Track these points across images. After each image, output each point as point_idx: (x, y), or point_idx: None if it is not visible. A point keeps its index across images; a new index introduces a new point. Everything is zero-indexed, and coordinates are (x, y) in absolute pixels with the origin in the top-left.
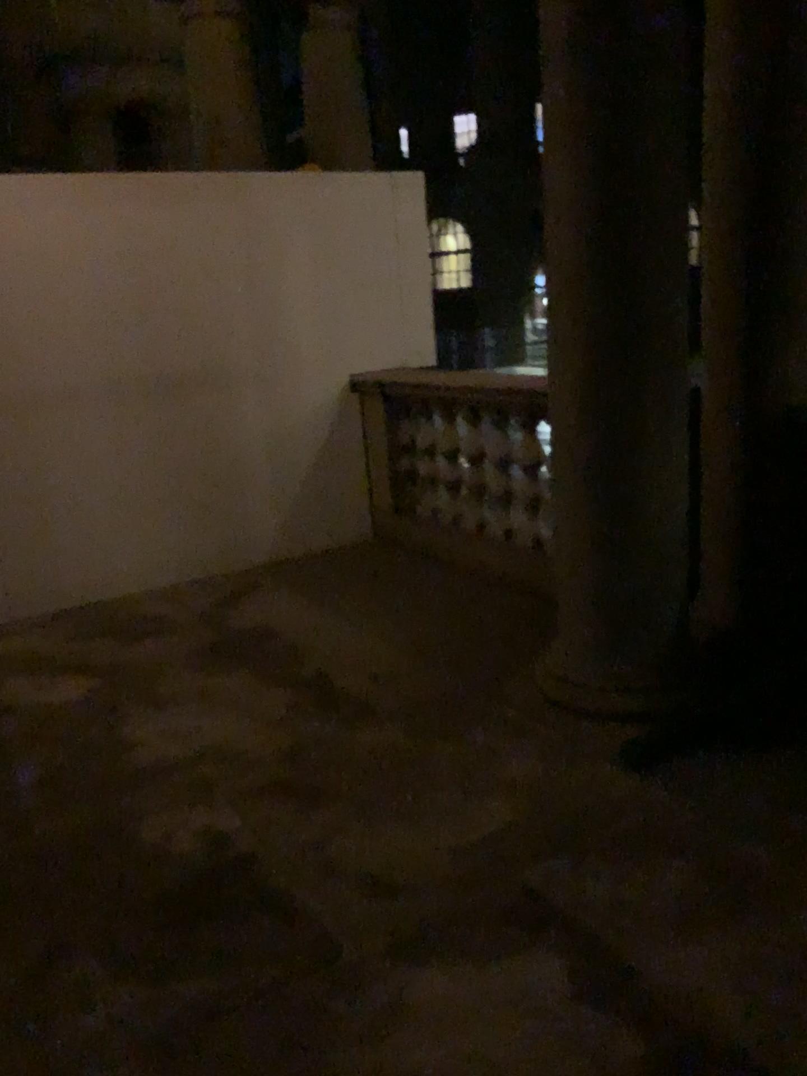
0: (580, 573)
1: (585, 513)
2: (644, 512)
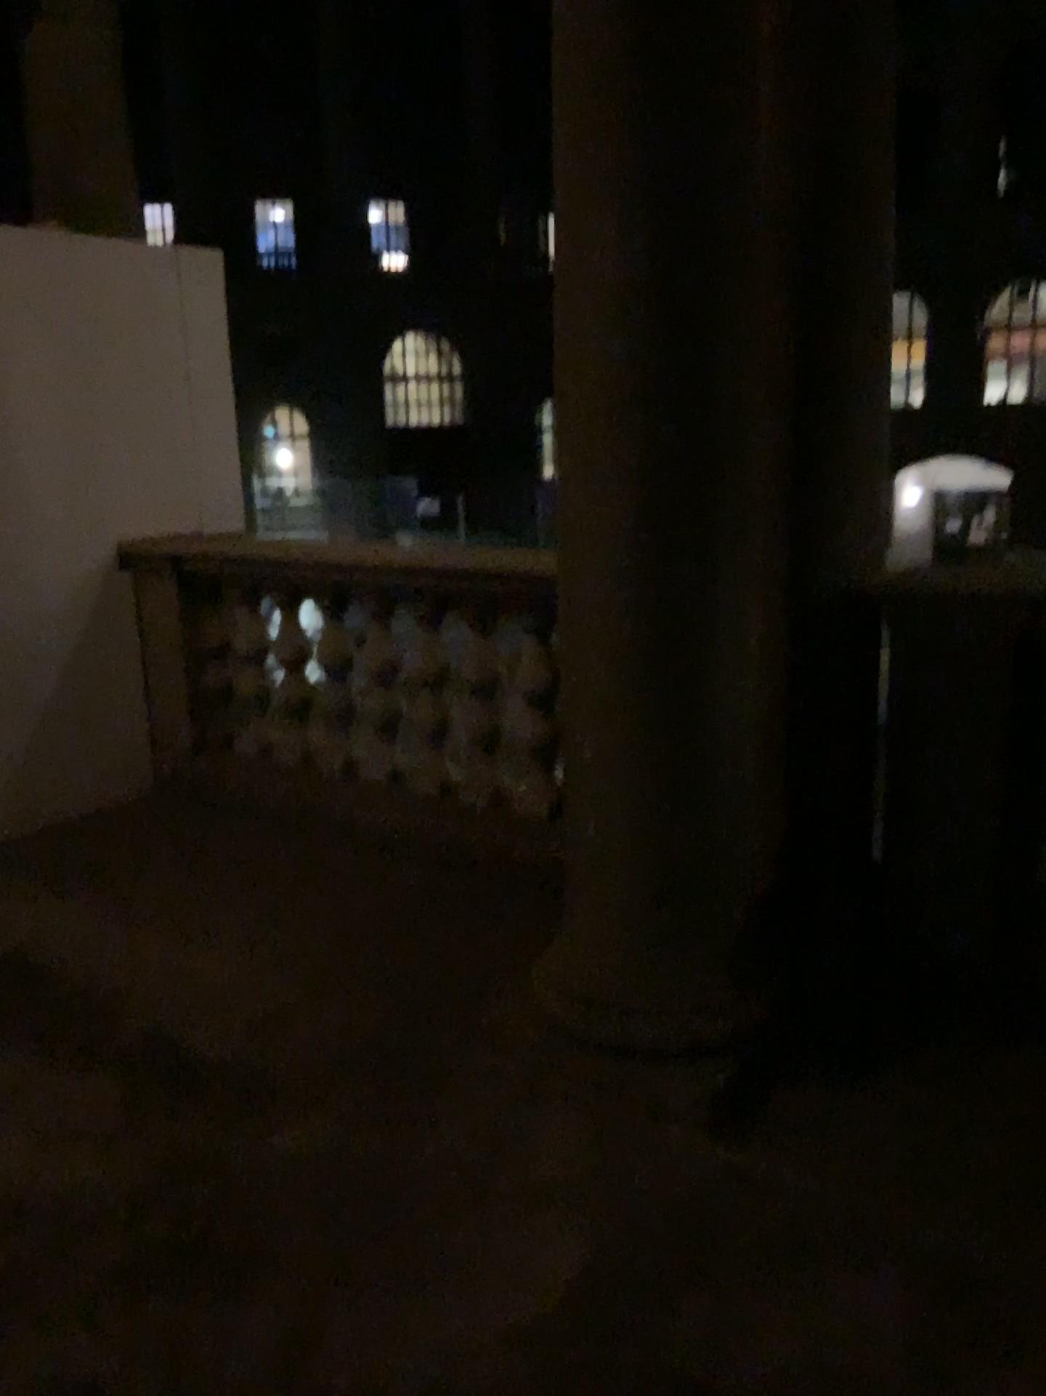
0: (640, 854)
1: (649, 764)
2: (727, 758)
